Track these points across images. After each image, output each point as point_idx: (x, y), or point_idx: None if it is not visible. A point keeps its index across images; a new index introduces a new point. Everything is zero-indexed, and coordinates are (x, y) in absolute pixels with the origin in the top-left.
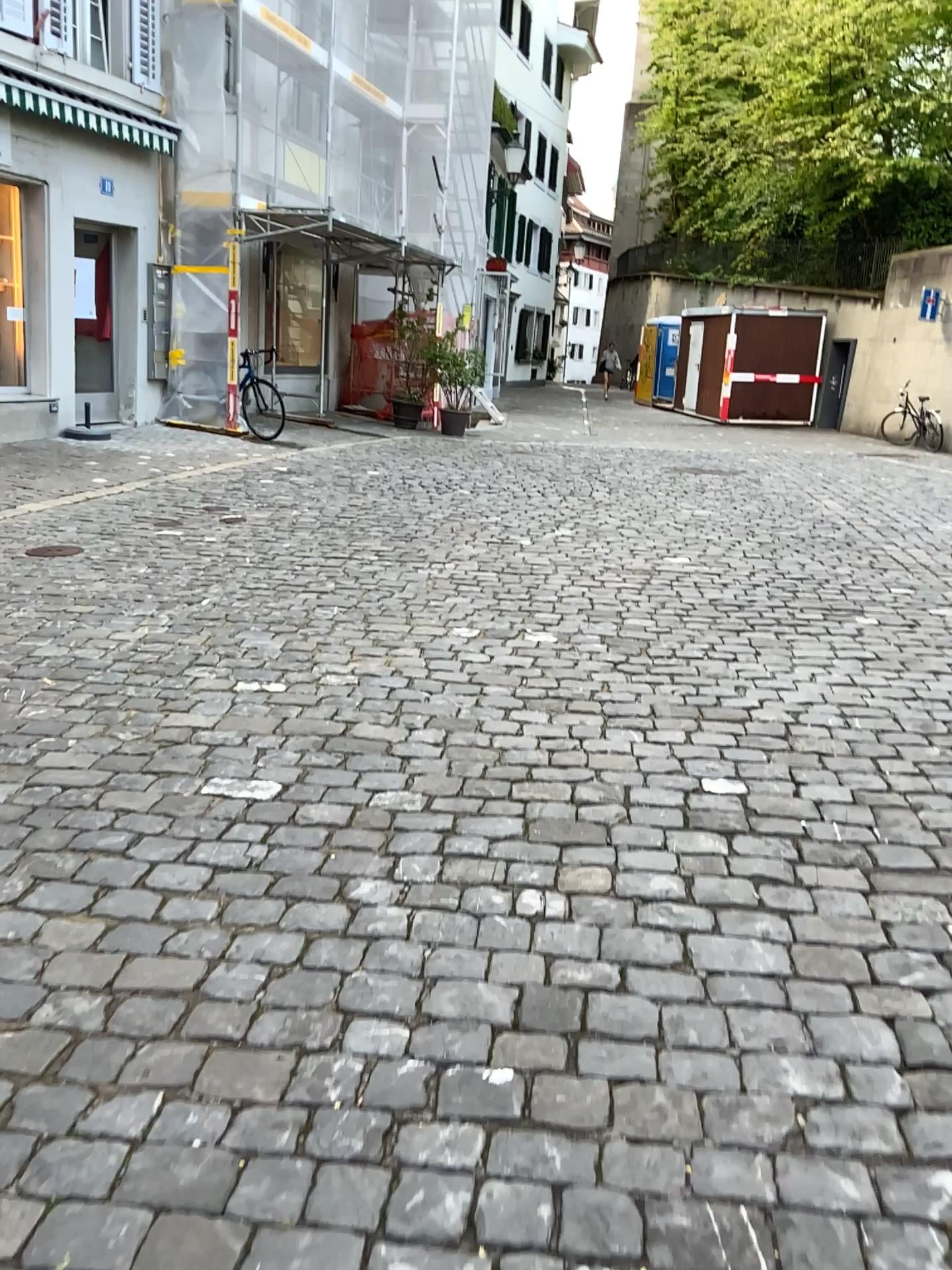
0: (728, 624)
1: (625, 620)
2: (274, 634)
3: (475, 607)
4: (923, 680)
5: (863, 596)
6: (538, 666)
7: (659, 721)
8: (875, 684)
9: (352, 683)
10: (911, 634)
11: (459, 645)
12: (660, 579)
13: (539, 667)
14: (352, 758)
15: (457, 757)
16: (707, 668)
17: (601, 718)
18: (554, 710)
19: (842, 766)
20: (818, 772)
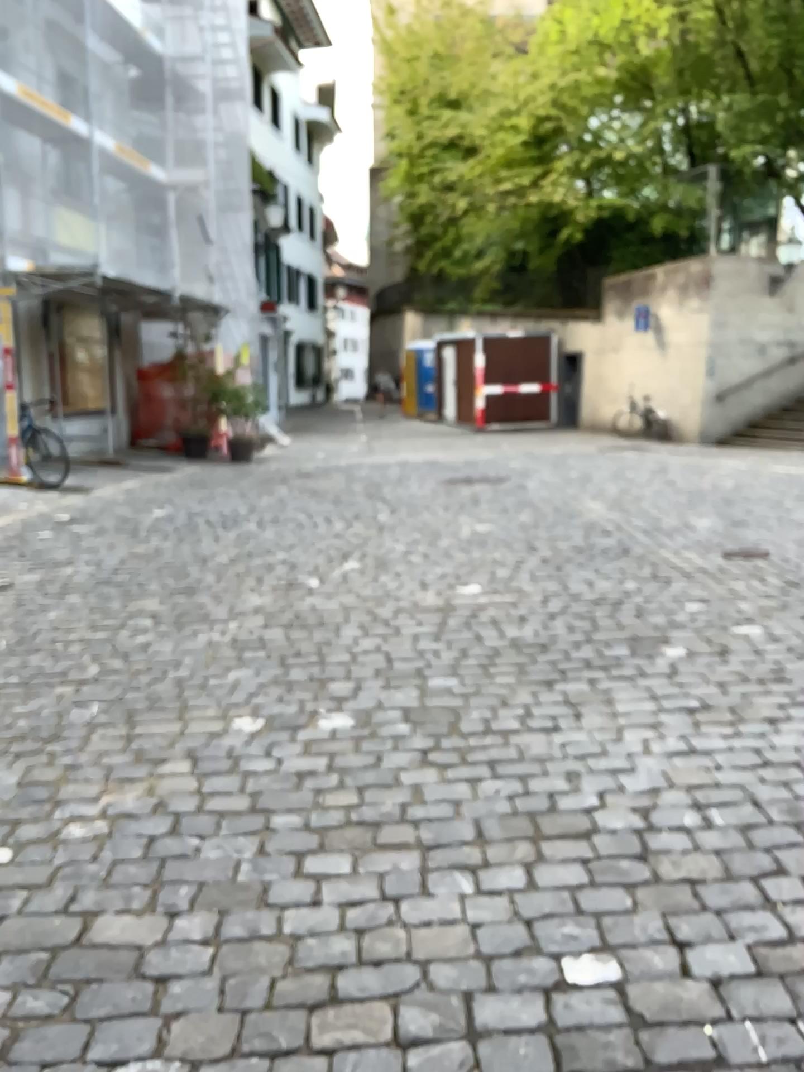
0: (538, 675)
1: (426, 685)
2: (14, 758)
3: (258, 685)
4: (766, 736)
5: (664, 620)
6: (334, 771)
7: (488, 850)
8: (716, 747)
9: (102, 835)
10: (728, 666)
11: (240, 750)
12: (456, 619)
13: (335, 773)
14: (85, 992)
15: (233, 965)
16: (528, 747)
17: (417, 853)
18: (357, 848)
19: (725, 903)
20: (700, 919)
